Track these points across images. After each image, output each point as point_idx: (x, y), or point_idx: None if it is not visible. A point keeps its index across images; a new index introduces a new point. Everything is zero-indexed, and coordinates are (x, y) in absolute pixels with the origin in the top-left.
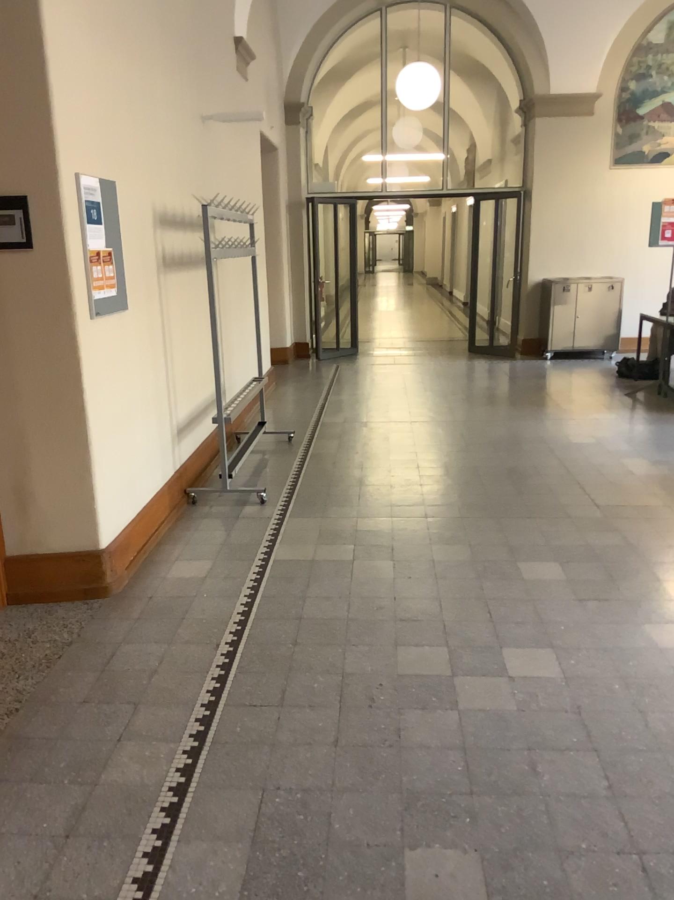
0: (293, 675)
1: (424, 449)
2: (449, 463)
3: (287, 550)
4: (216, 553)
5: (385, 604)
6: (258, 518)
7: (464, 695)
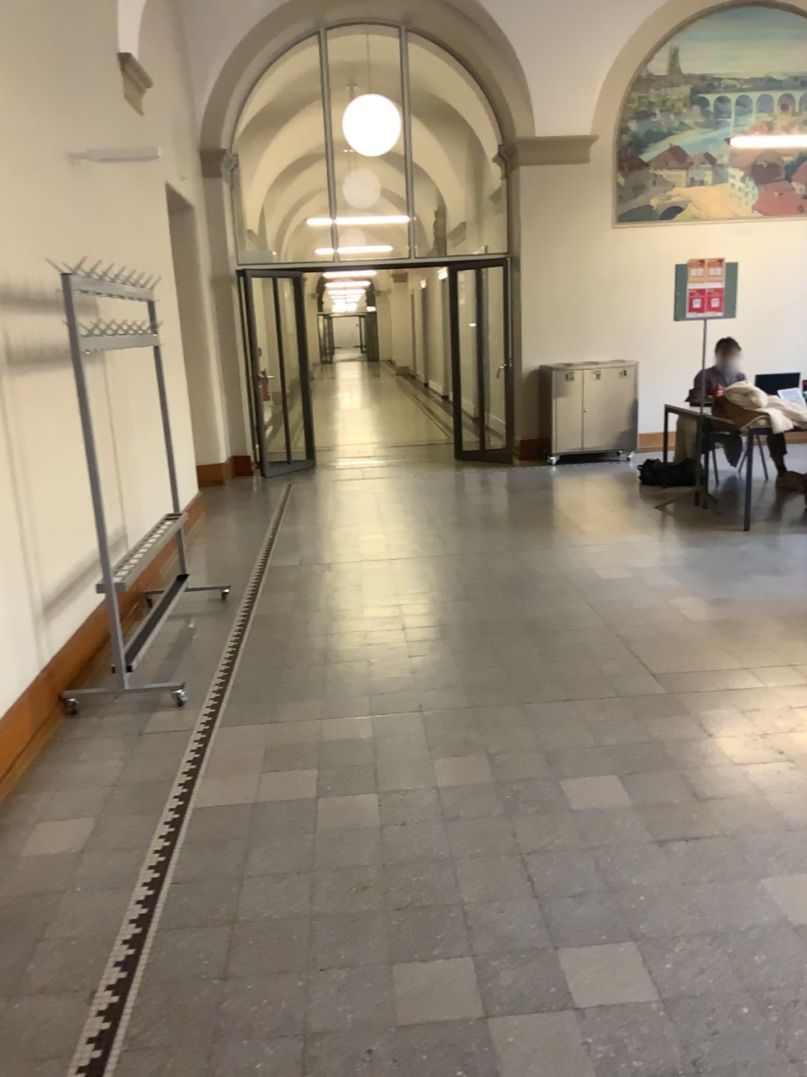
0: (217, 1045)
1: (408, 601)
2: (444, 621)
3: (215, 786)
4: (103, 802)
5: (367, 876)
6: (172, 732)
7: (506, 1058)
